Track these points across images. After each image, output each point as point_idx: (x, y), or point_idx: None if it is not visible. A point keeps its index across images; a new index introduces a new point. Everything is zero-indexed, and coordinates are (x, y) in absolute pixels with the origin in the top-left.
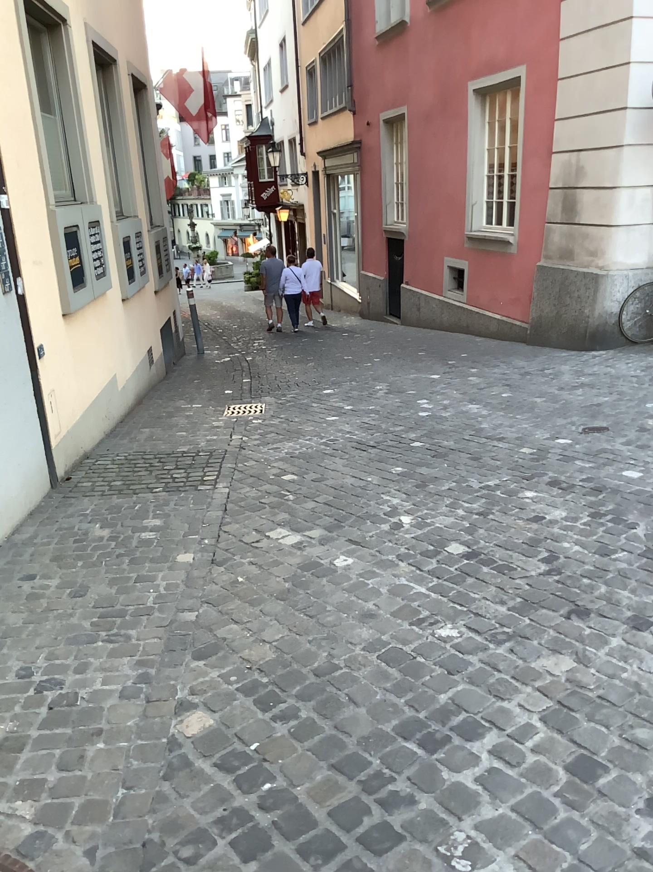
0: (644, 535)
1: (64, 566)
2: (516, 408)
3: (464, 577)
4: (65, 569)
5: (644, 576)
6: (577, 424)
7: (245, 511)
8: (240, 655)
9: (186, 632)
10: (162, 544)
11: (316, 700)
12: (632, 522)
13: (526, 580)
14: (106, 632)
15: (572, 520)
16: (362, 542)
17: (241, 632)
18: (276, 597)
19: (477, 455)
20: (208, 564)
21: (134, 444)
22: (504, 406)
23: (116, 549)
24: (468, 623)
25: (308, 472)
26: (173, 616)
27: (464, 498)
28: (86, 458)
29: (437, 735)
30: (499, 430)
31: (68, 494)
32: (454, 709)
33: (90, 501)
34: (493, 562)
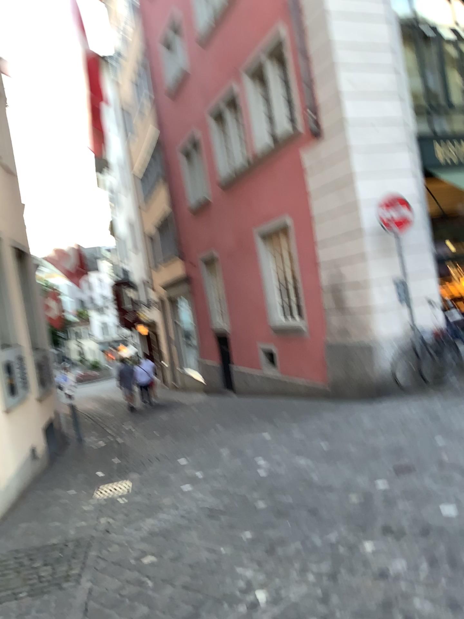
0: None
1: None
2: (337, 460)
3: None
4: None
5: None
6: (389, 470)
7: (104, 614)
8: None
9: None
10: None
11: None
12: None
13: None
14: None
15: (416, 575)
16: None
17: None
18: None
19: (313, 513)
20: None
21: (8, 545)
22: (326, 460)
23: None
24: None
25: (166, 554)
26: None
27: (311, 564)
28: None
29: None
30: (327, 483)
31: None
32: None
33: None
34: None
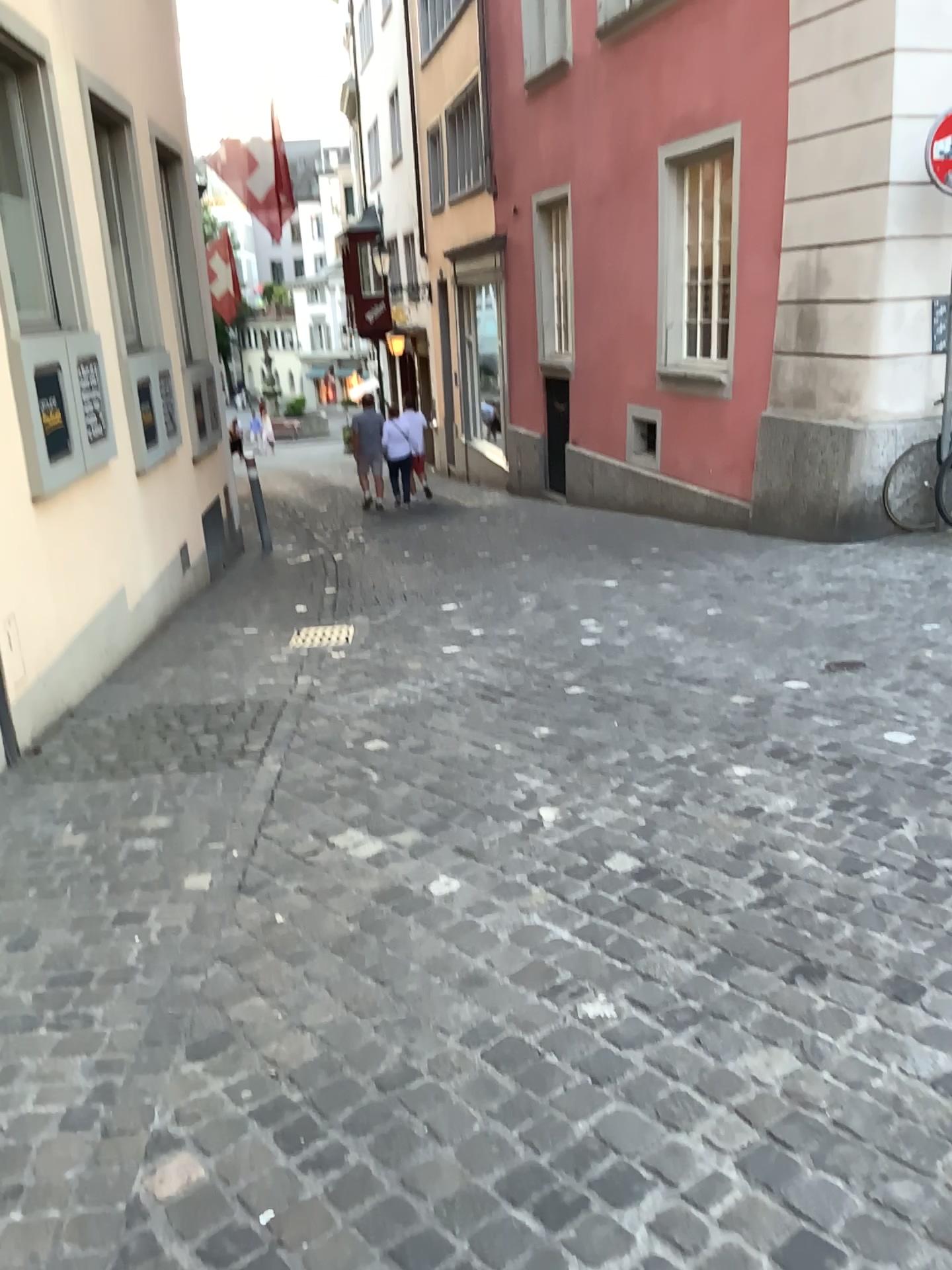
0: (914, 840)
1: (4, 900)
2: (726, 632)
3: (629, 915)
4: (4, 905)
5: (913, 910)
6: (816, 658)
7: (299, 804)
8: (259, 1056)
9: (178, 1013)
10: (163, 859)
11: (372, 1138)
12: (895, 818)
13: (726, 918)
14: (51, 1015)
15: (803, 815)
16: (474, 854)
17: (267, 1014)
18: (328, 951)
19: (662, 709)
20: (231, 894)
21: (143, 695)
22: (707, 629)
23: (89, 869)
24: (630, 995)
25: (403, 739)
26: (160, 986)
27: (638, 780)
28: (68, 717)
29: (564, 1206)
30: (698, 667)
31: (31, 778)
32: (594, 1155)
33: (62, 789)
34: (676, 888)
